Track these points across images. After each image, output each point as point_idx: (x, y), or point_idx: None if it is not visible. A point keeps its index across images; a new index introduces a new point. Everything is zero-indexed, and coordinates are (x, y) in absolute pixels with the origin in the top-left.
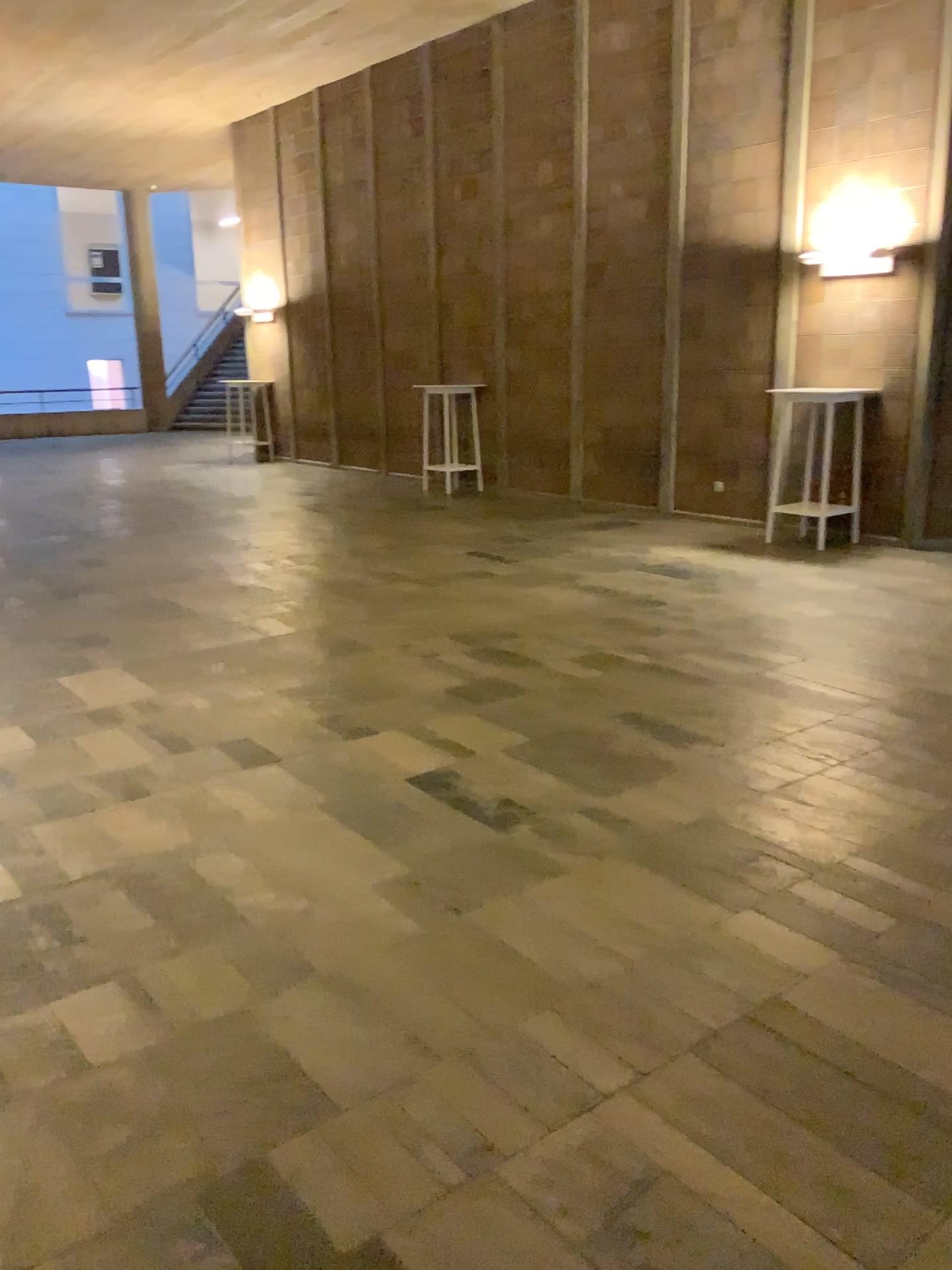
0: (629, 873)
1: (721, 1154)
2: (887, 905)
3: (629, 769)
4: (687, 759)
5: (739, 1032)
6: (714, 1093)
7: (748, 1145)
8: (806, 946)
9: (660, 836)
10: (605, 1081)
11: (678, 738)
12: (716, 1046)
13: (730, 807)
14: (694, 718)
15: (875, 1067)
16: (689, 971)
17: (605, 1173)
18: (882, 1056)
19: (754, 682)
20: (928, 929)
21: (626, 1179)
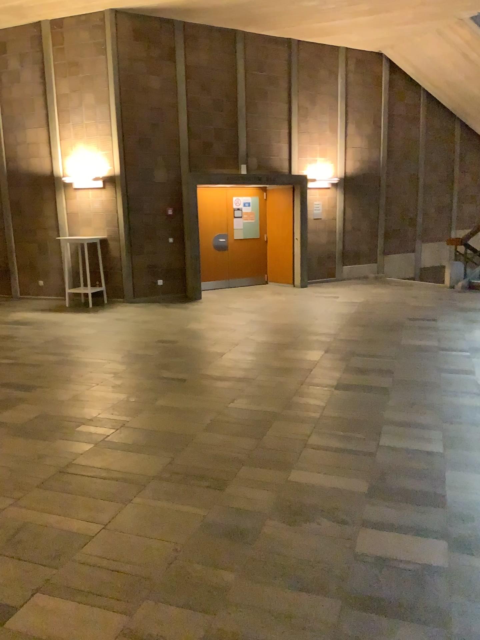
0: (8, 440)
1: (50, 512)
2: (112, 427)
3: (5, 404)
4: (32, 395)
5: (56, 477)
6: (47, 496)
7: (60, 506)
8: (82, 446)
9: (21, 425)
10: (3, 505)
11: (27, 389)
12: (48, 483)
13: (51, 409)
14: (34, 380)
15: (106, 472)
16: (36, 464)
17: (5, 530)
18: (108, 469)
19: (60, 362)
20: (126, 430)
21: (14, 529)
